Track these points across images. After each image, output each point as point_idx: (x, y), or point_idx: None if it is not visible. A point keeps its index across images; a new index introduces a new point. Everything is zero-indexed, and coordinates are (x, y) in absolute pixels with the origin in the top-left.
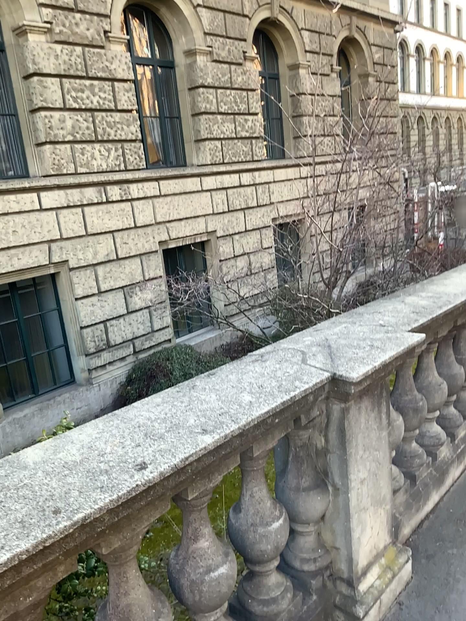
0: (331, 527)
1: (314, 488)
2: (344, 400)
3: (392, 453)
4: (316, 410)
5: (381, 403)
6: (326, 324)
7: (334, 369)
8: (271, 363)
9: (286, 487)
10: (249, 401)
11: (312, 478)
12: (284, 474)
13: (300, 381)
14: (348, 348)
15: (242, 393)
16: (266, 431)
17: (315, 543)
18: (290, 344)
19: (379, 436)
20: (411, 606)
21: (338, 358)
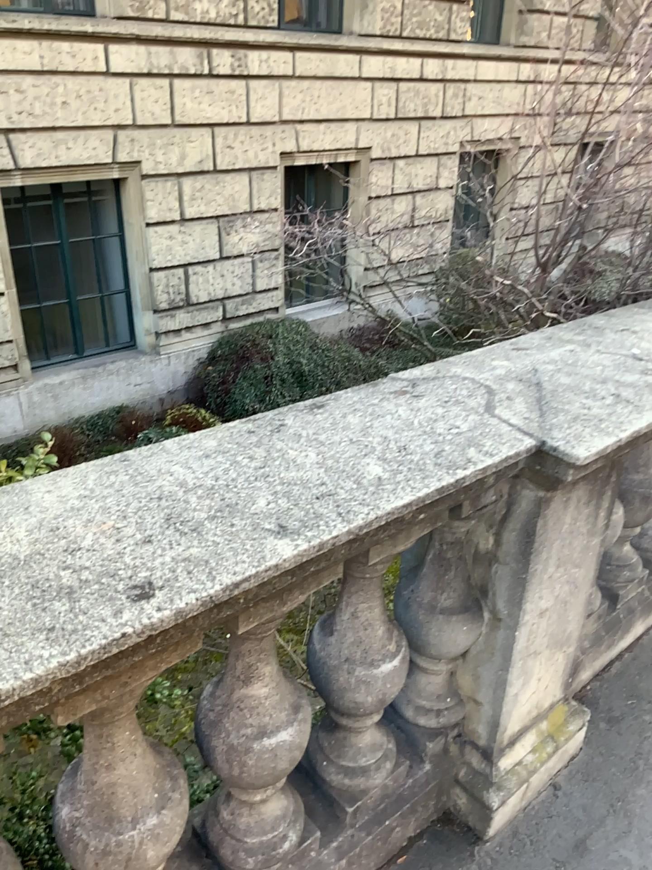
0: (474, 674)
1: (458, 616)
2: (546, 489)
3: (598, 571)
4: (492, 496)
5: (604, 493)
6: (534, 339)
7: (544, 436)
8: (428, 403)
9: (412, 607)
10: (373, 482)
11: (459, 601)
12: (413, 585)
13: (476, 454)
14: (573, 395)
15: (361, 462)
16: (395, 529)
17: (443, 693)
18: (466, 370)
19: (587, 548)
20: (574, 801)
21: (553, 413)
